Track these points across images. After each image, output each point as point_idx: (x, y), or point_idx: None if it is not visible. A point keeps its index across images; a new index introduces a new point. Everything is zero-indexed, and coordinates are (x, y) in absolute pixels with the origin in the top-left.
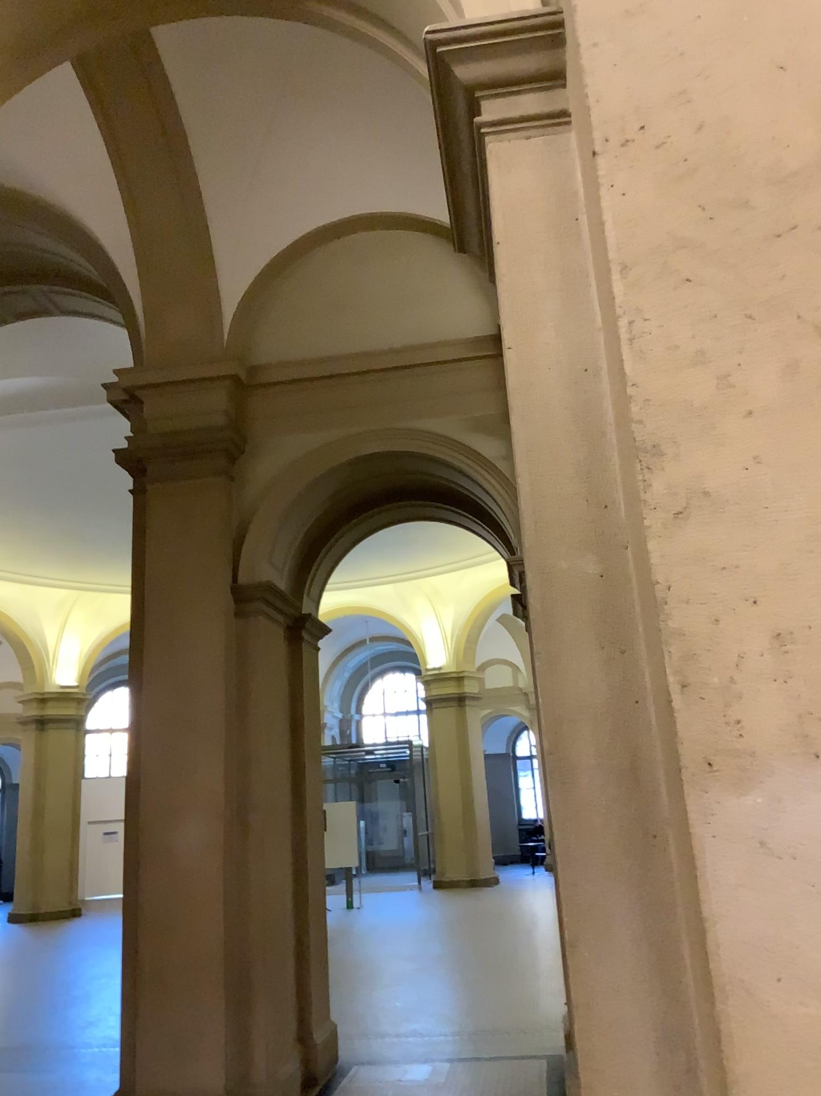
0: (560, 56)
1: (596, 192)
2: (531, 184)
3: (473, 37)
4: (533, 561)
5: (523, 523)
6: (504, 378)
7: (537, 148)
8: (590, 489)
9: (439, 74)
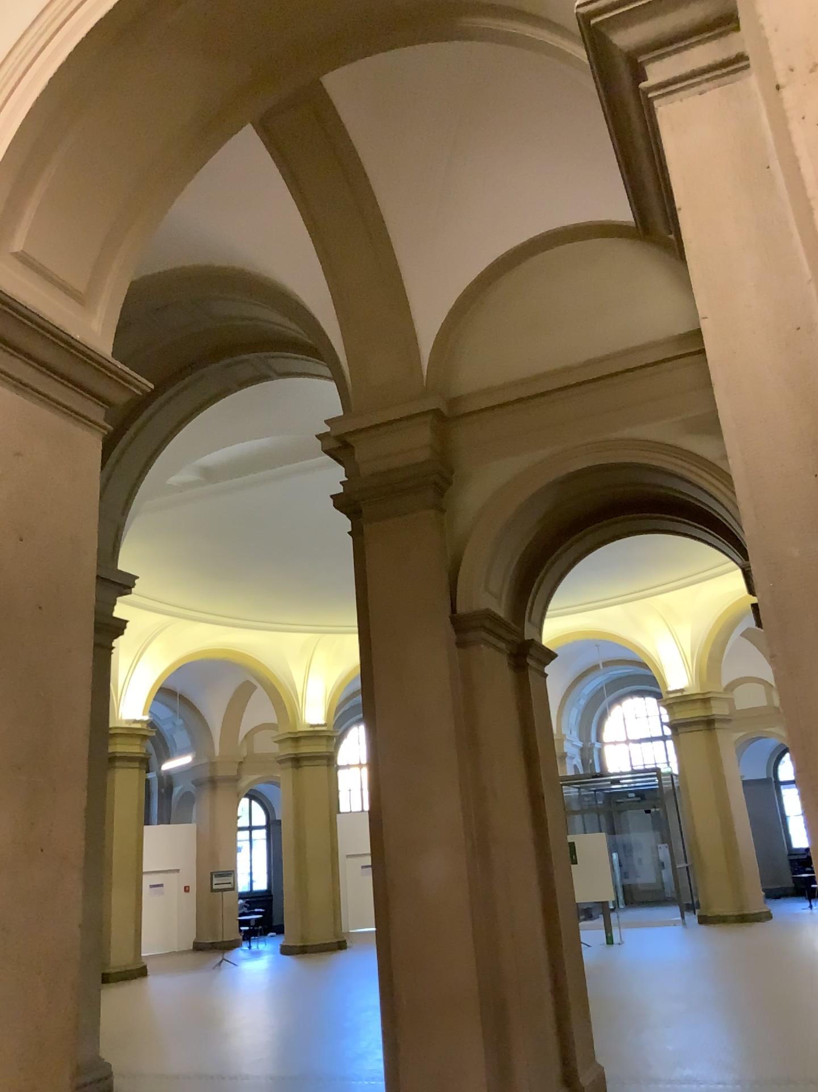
0: (728, 2)
1: (784, 134)
2: (710, 145)
3: (629, 5)
4: (754, 555)
5: (738, 514)
6: (701, 359)
7: (713, 105)
8: (814, 468)
9: (596, 53)
